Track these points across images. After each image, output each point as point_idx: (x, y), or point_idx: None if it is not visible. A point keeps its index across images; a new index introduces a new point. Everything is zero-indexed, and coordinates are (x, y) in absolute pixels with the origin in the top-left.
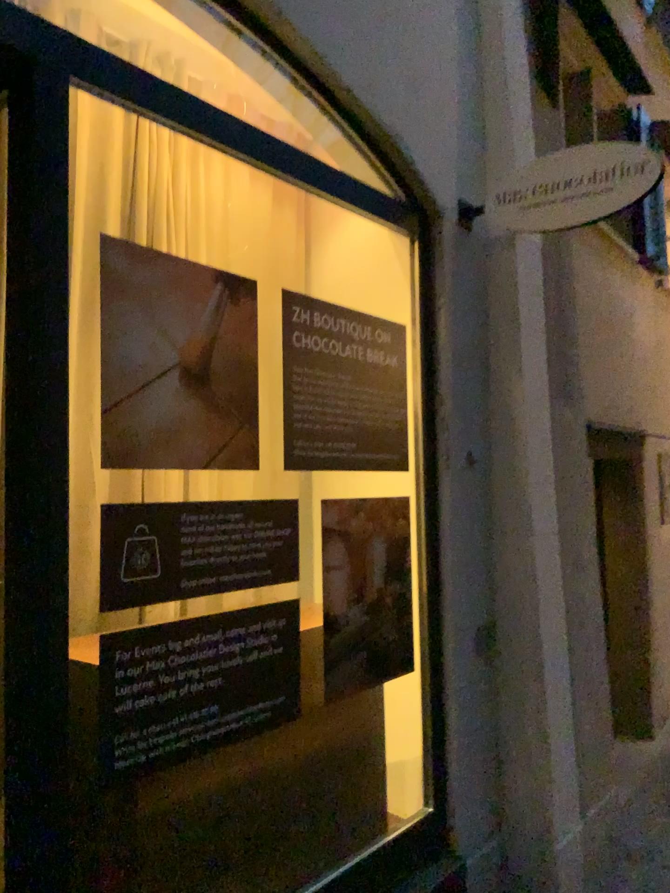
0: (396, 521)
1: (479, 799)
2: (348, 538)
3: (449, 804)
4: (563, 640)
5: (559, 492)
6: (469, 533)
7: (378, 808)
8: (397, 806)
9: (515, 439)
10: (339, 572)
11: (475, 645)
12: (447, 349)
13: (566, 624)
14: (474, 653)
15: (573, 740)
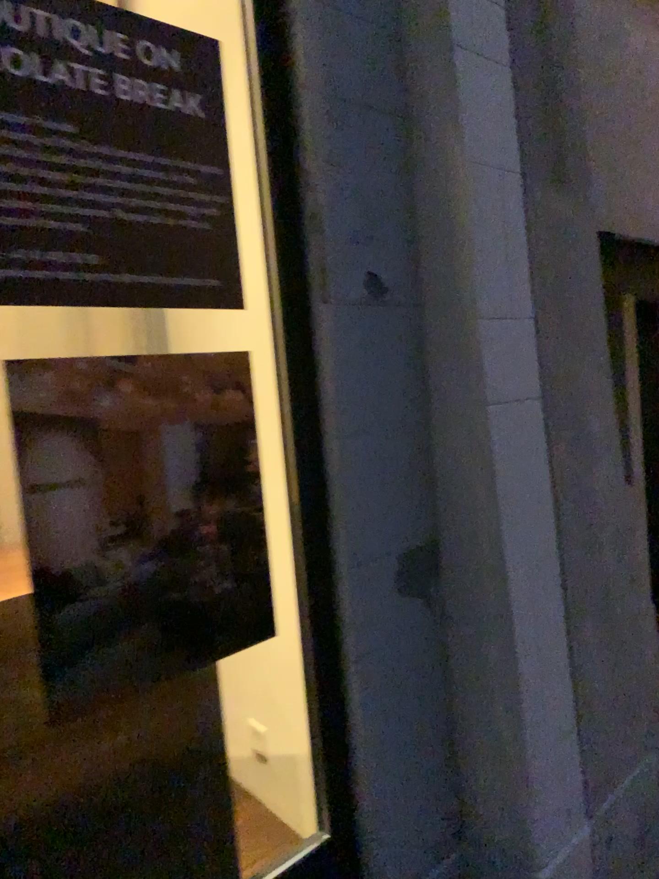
0: (218, 394)
1: (413, 810)
2: (94, 430)
3: (358, 826)
4: (550, 562)
5: (539, 334)
6: (376, 407)
7: (228, 848)
8: (294, 817)
9: (455, 250)
10: (76, 491)
11: (398, 581)
12: (313, 92)
13: (555, 536)
14: (398, 593)
15: (572, 705)
